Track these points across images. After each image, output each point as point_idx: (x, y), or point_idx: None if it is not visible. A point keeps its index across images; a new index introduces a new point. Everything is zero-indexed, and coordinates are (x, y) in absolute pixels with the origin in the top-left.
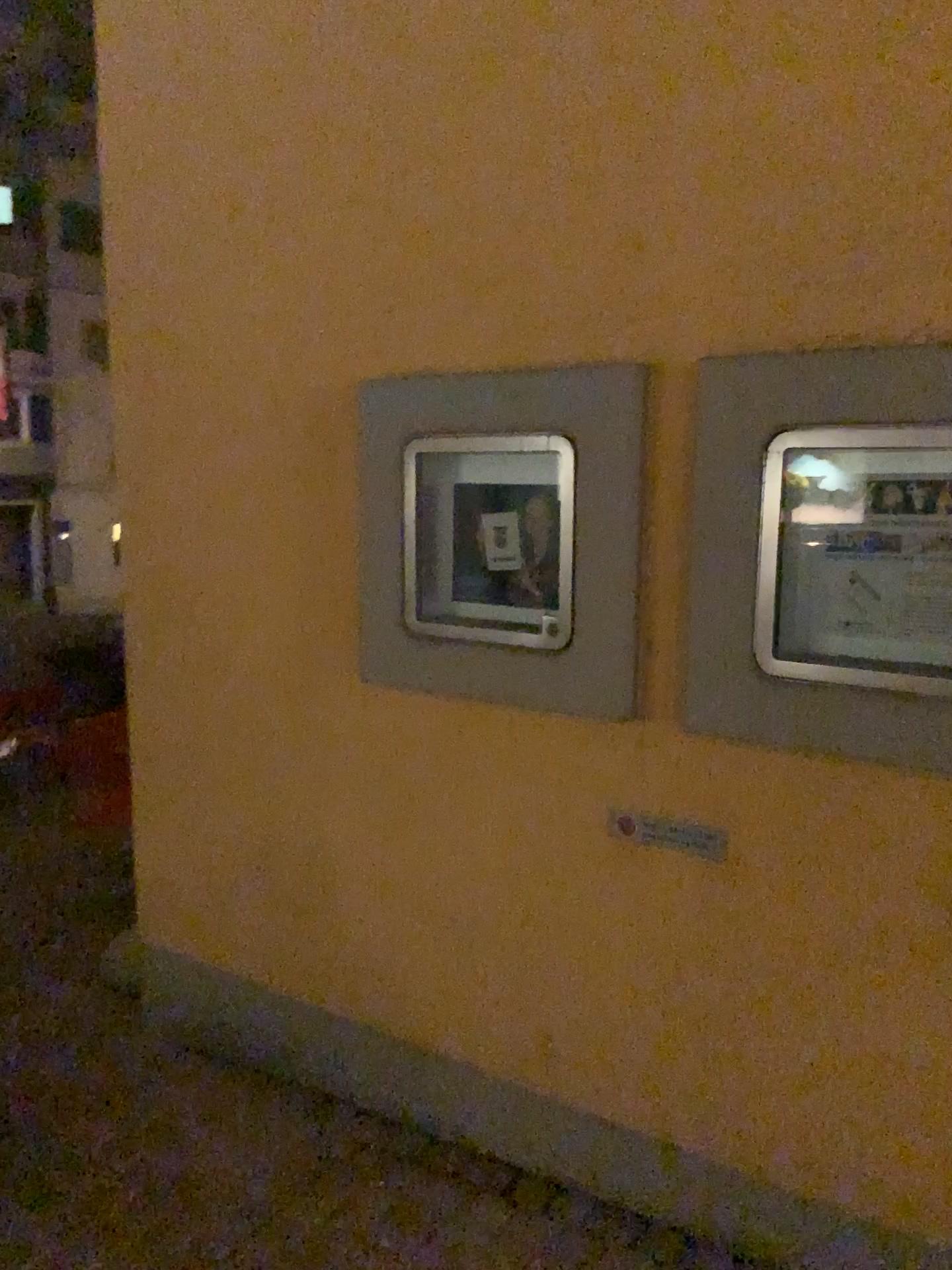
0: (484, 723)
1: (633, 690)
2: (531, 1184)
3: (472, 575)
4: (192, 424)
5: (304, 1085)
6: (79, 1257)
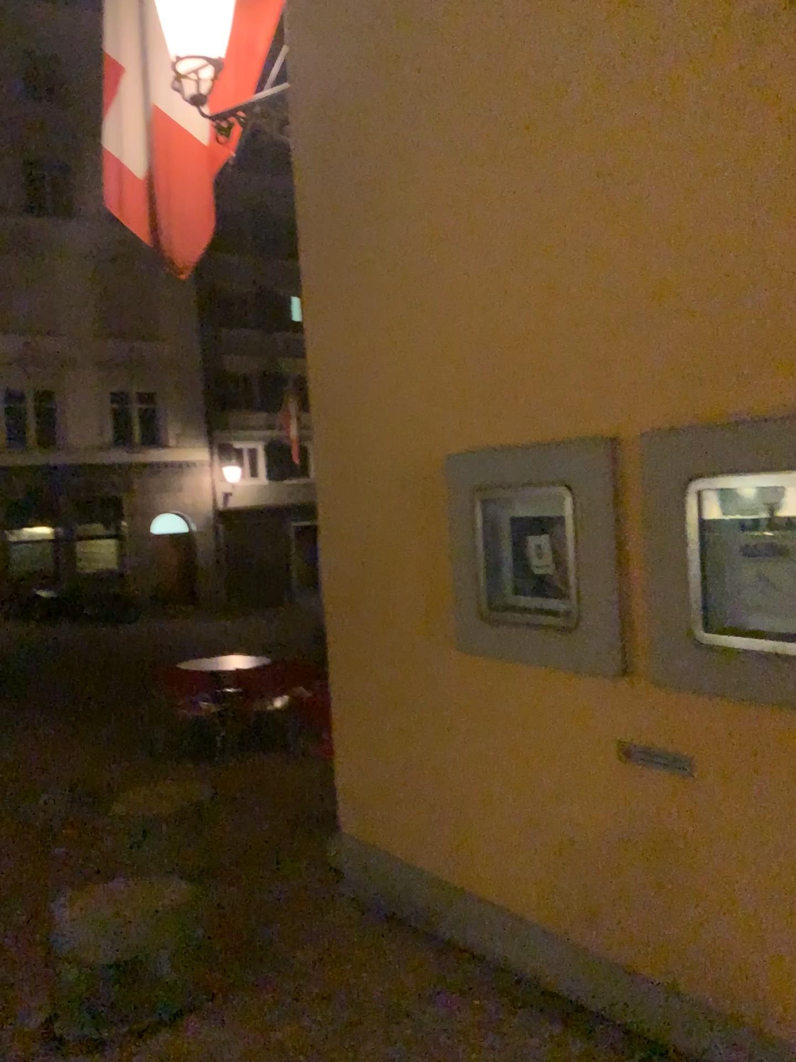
0: (534, 679)
1: (622, 656)
2: (581, 1017)
3: (524, 578)
4: (355, 483)
5: (436, 939)
6: (278, 1026)
